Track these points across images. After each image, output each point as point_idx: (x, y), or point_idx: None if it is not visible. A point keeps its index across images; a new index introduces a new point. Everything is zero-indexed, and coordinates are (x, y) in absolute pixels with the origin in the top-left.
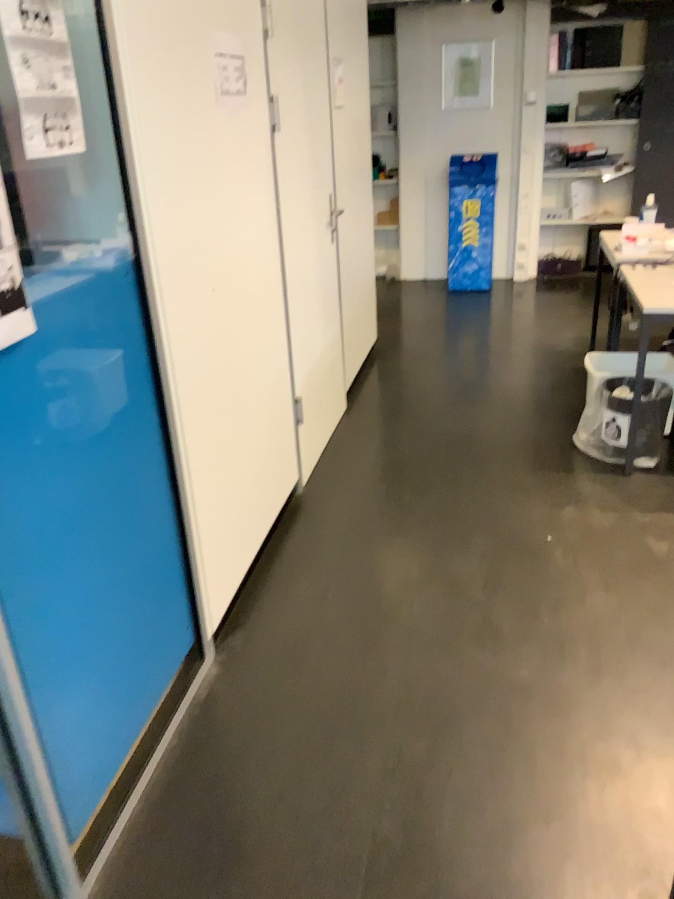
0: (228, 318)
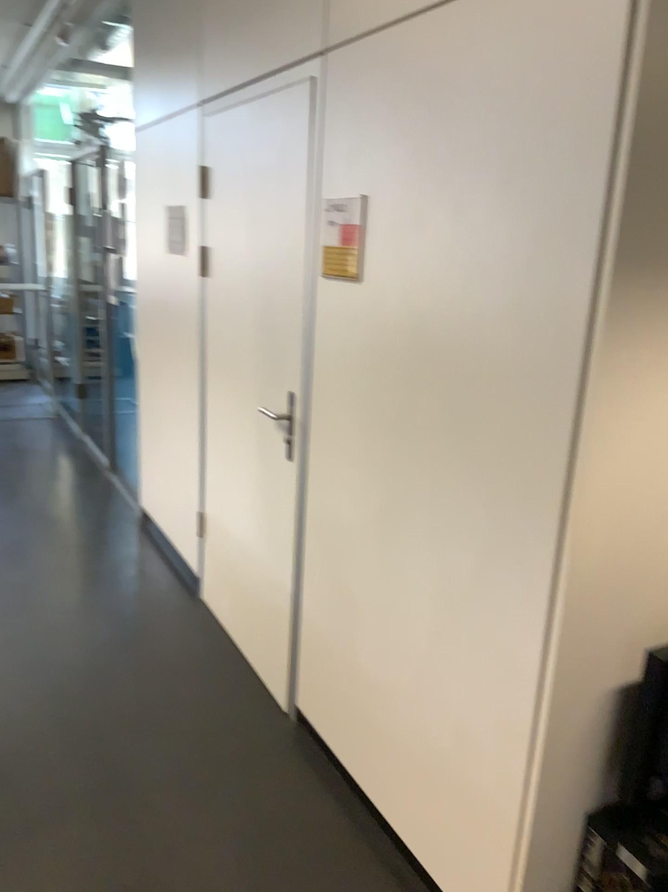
0: (164, 371)
